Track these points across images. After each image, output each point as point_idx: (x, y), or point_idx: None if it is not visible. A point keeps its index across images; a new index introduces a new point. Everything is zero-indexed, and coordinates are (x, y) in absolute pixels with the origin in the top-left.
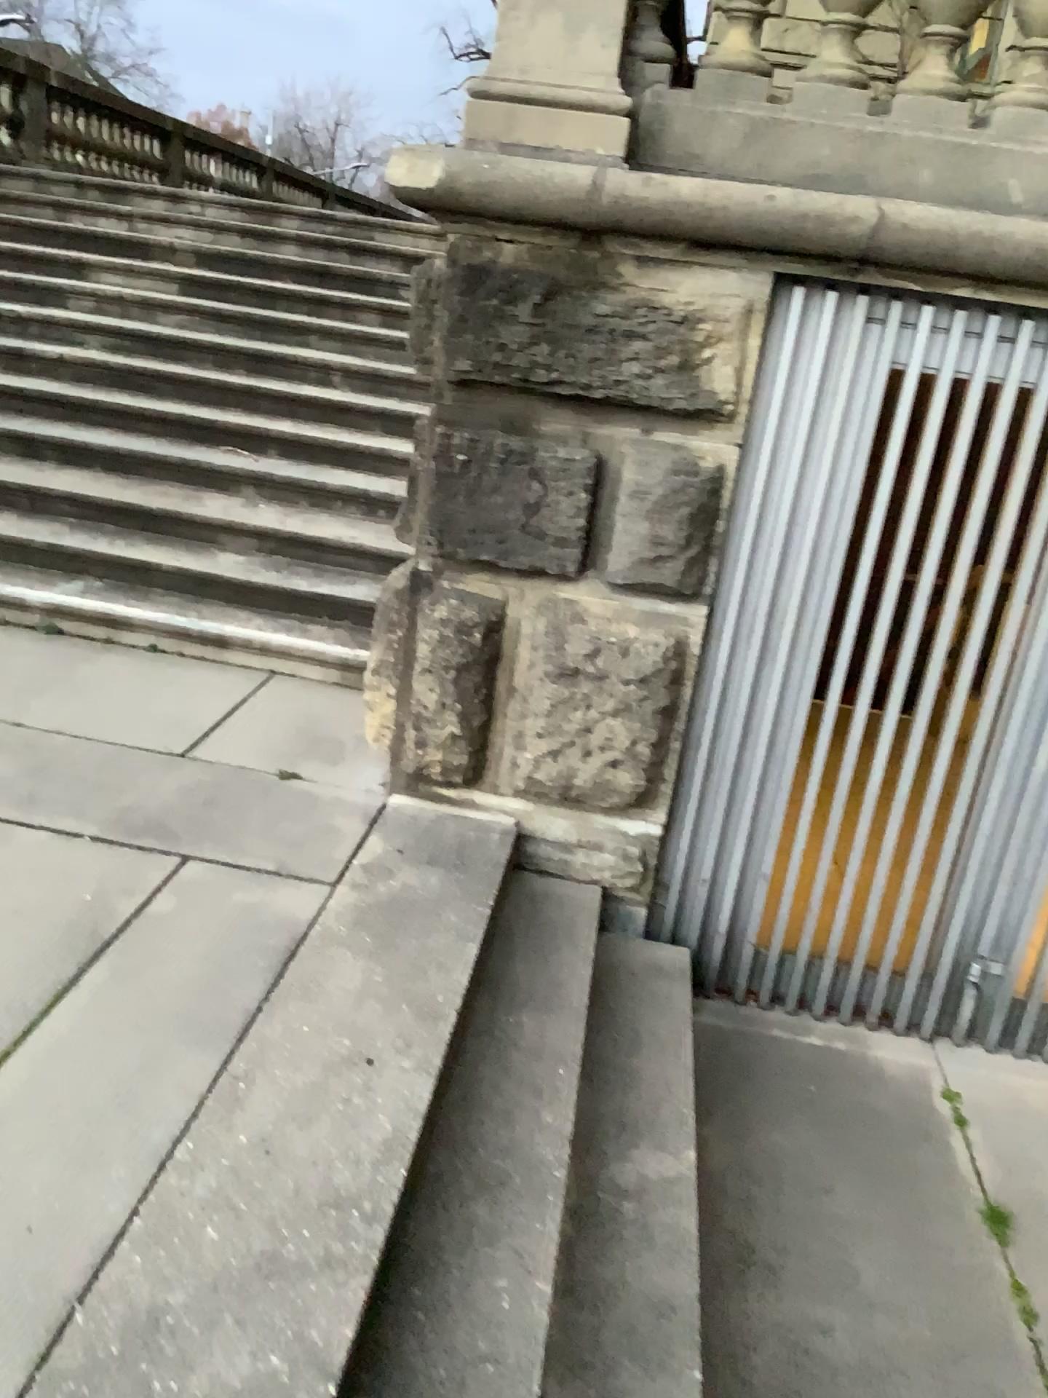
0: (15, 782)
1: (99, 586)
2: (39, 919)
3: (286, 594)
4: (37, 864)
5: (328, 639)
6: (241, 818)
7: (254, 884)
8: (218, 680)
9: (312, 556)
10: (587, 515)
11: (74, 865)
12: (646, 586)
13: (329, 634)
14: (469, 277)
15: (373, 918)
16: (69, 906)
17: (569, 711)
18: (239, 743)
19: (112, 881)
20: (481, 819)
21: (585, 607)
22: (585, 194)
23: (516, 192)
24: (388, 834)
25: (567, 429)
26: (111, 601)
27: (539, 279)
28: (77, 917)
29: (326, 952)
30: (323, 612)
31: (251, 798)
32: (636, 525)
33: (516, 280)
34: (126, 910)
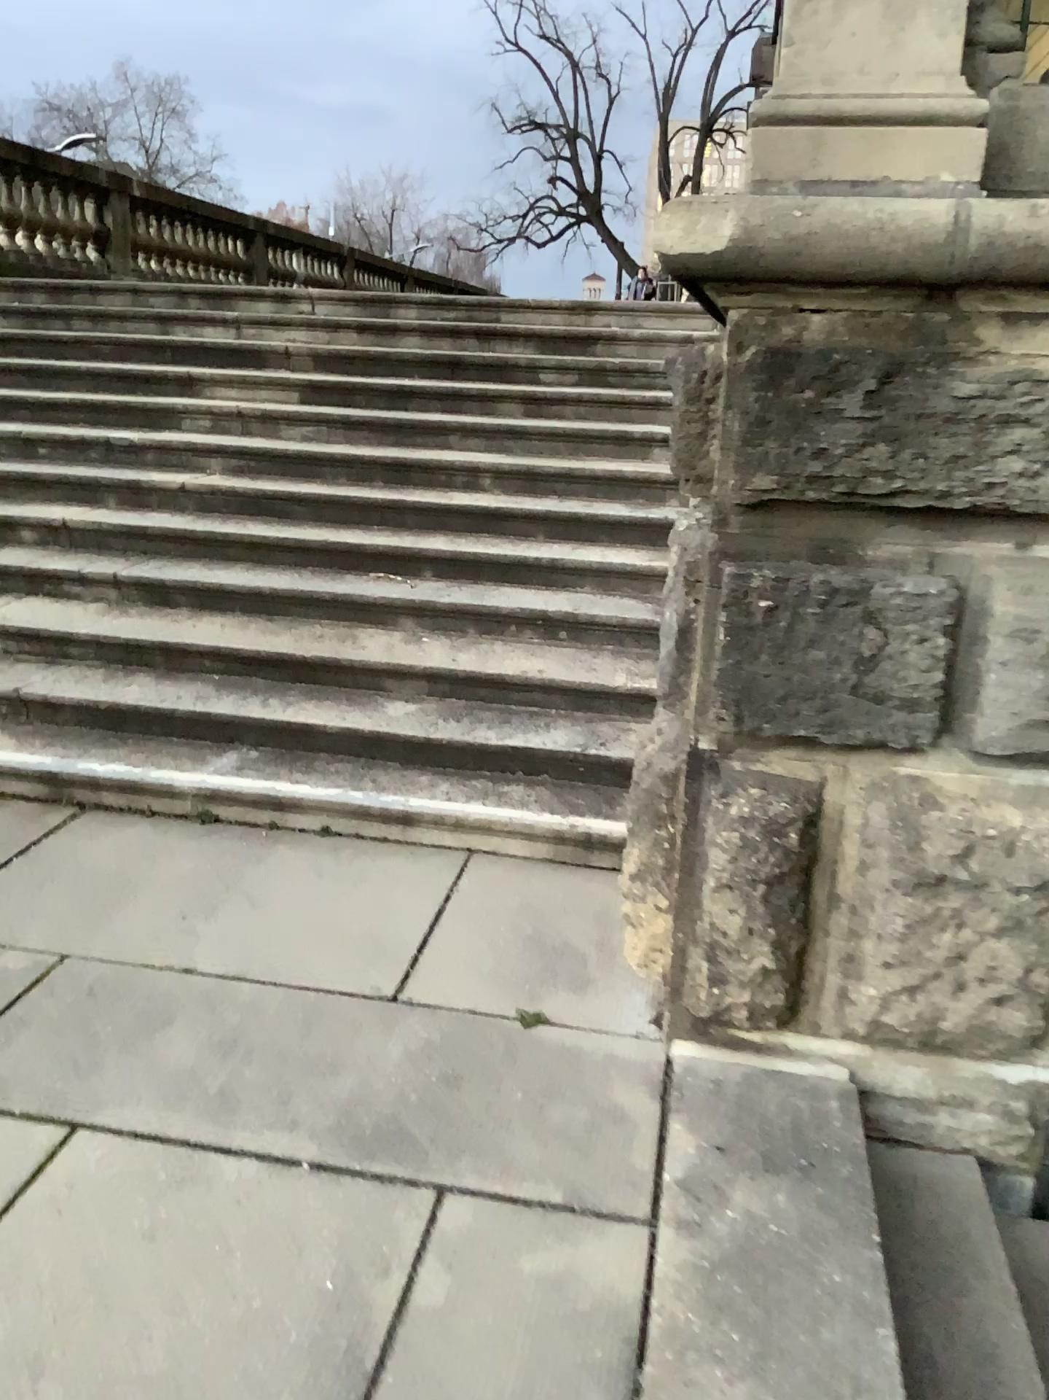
0: (202, 1075)
1: (252, 759)
2: (276, 1345)
3: (473, 753)
4: (256, 1230)
5: (533, 808)
6: (500, 1108)
7: (552, 1234)
8: (413, 877)
9: (493, 701)
10: (943, 670)
11: (304, 1225)
12: (1032, 759)
13: (534, 801)
14: (769, 369)
15: (734, 1288)
16: (312, 1309)
17: (931, 932)
18: (465, 976)
19: (361, 1252)
20: (806, 1074)
21: (947, 792)
22: (943, 241)
23: (843, 249)
24: (696, 1116)
25: (910, 558)
26: (269, 778)
27: (869, 361)
28: (327, 1331)
29: (693, 1372)
30: (519, 772)
31: (504, 1072)
32: (1013, 678)
33: (837, 366)
34: (390, 1310)
